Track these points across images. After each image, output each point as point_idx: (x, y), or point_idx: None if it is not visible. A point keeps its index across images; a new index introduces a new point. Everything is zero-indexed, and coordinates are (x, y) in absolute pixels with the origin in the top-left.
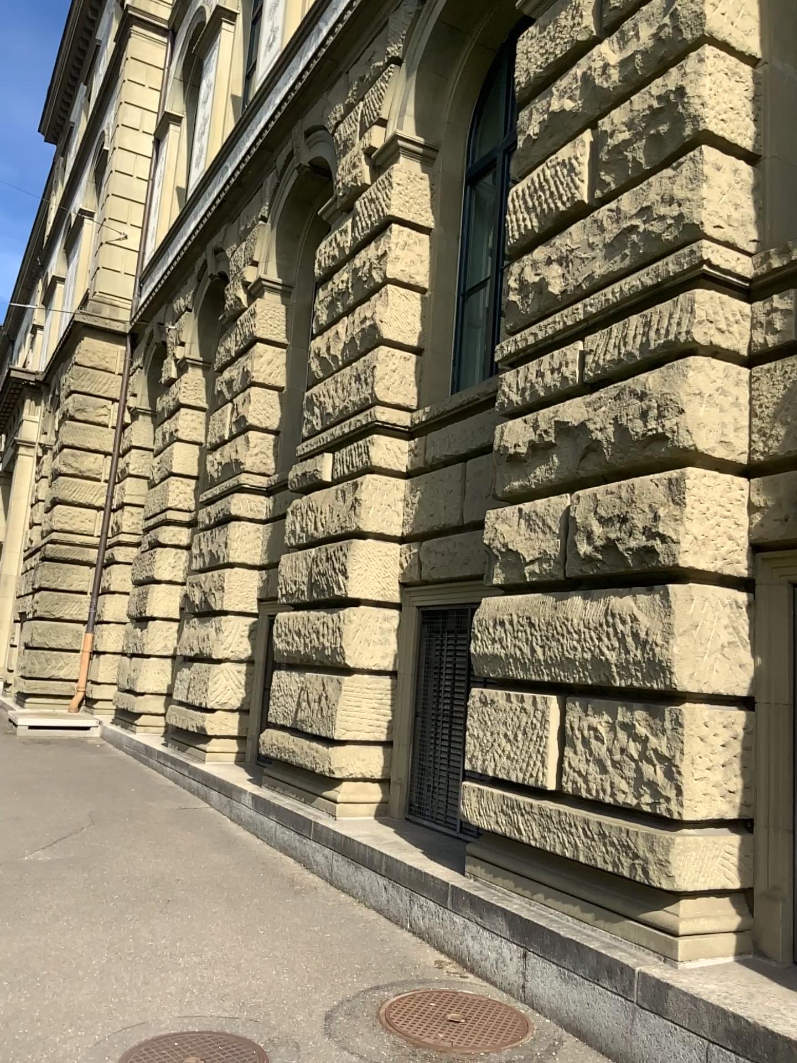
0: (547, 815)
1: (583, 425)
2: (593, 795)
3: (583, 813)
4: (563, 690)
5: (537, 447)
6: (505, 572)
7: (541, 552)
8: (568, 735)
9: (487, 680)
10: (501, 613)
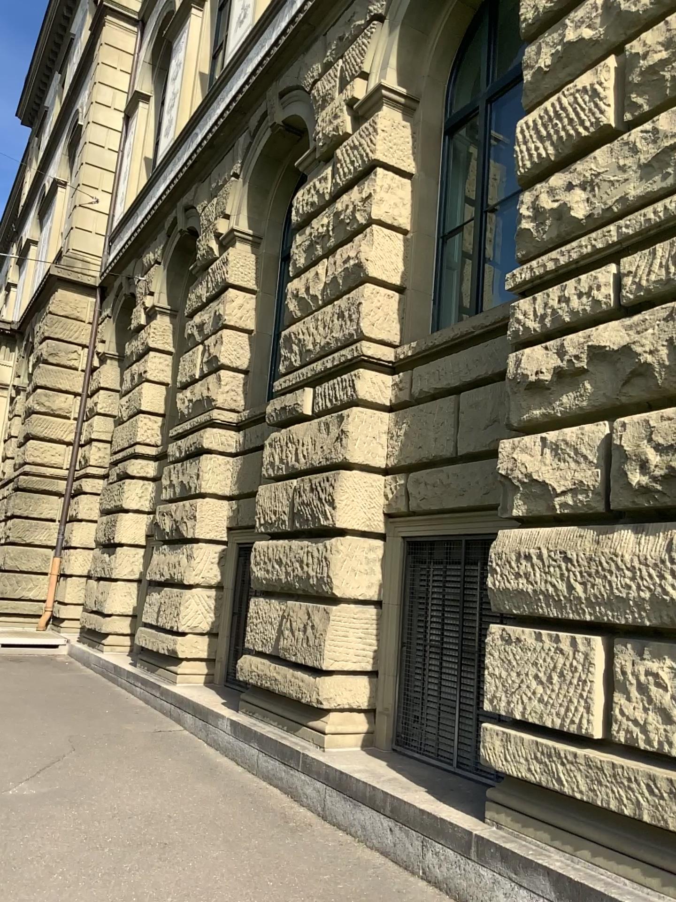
0: (594, 766)
1: (621, 350)
2: (655, 747)
3: (645, 767)
4: (610, 631)
5: (563, 375)
6: (527, 503)
7: (574, 482)
8: (621, 680)
9: (510, 616)
10: (527, 547)
